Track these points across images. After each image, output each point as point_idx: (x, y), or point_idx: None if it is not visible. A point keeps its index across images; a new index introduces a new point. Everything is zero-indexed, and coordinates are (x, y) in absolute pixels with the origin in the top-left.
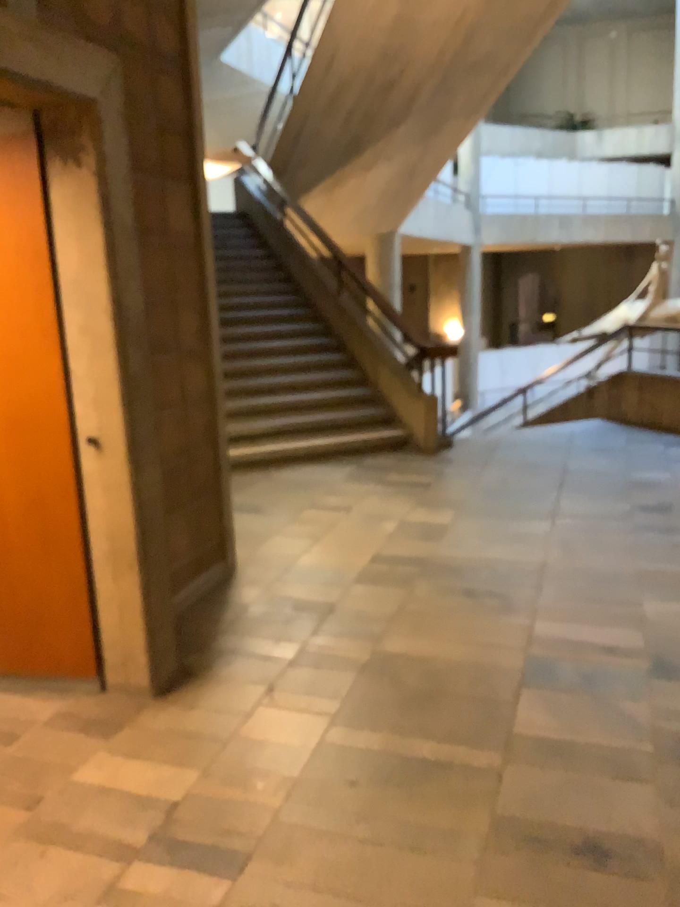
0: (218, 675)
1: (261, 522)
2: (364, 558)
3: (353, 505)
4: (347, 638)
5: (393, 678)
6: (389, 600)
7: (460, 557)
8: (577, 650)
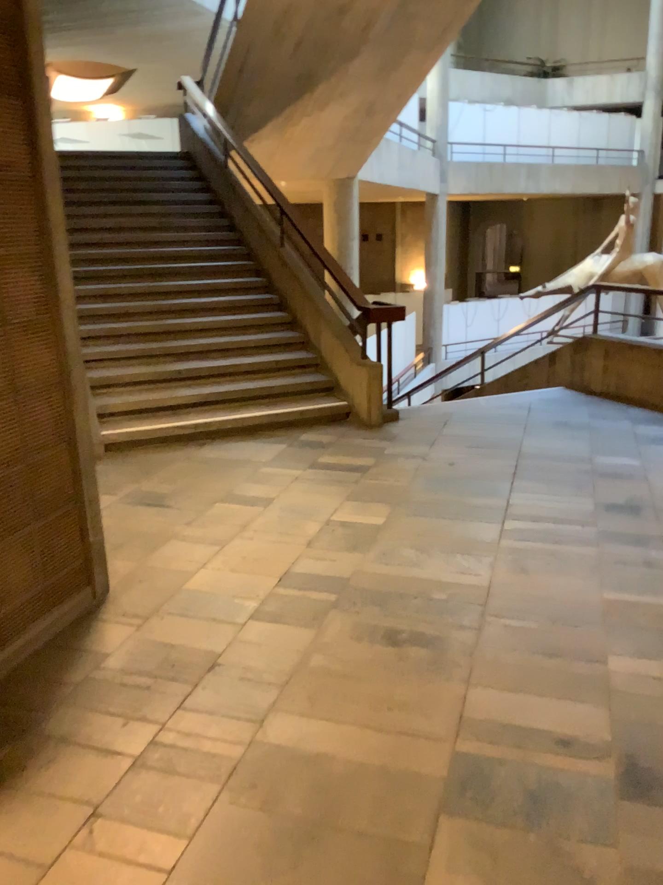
0: (30, 785)
1: (160, 522)
2: (270, 580)
3: (272, 500)
4: (219, 717)
5: (265, 797)
6: (287, 651)
7: (385, 581)
8: (520, 746)
